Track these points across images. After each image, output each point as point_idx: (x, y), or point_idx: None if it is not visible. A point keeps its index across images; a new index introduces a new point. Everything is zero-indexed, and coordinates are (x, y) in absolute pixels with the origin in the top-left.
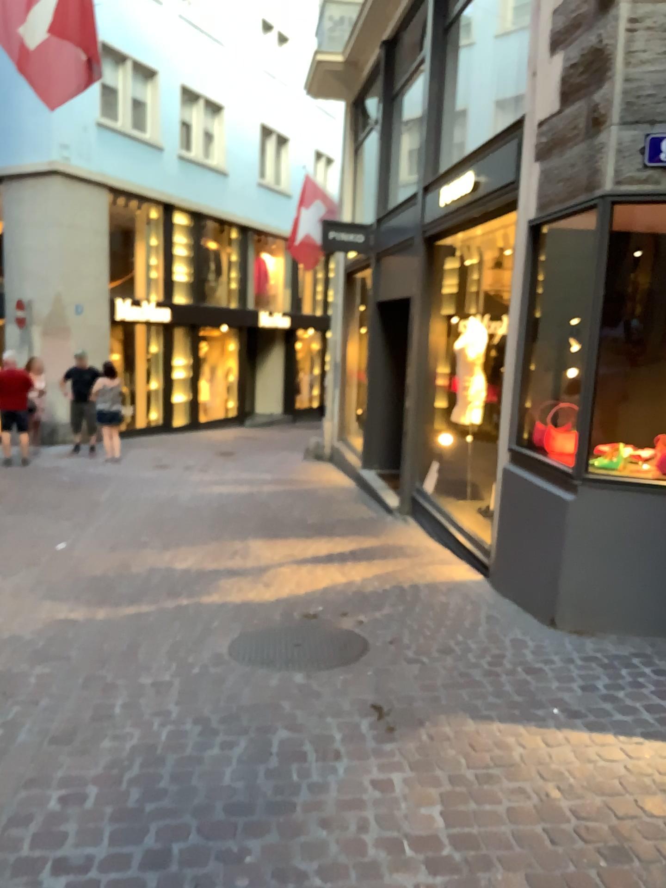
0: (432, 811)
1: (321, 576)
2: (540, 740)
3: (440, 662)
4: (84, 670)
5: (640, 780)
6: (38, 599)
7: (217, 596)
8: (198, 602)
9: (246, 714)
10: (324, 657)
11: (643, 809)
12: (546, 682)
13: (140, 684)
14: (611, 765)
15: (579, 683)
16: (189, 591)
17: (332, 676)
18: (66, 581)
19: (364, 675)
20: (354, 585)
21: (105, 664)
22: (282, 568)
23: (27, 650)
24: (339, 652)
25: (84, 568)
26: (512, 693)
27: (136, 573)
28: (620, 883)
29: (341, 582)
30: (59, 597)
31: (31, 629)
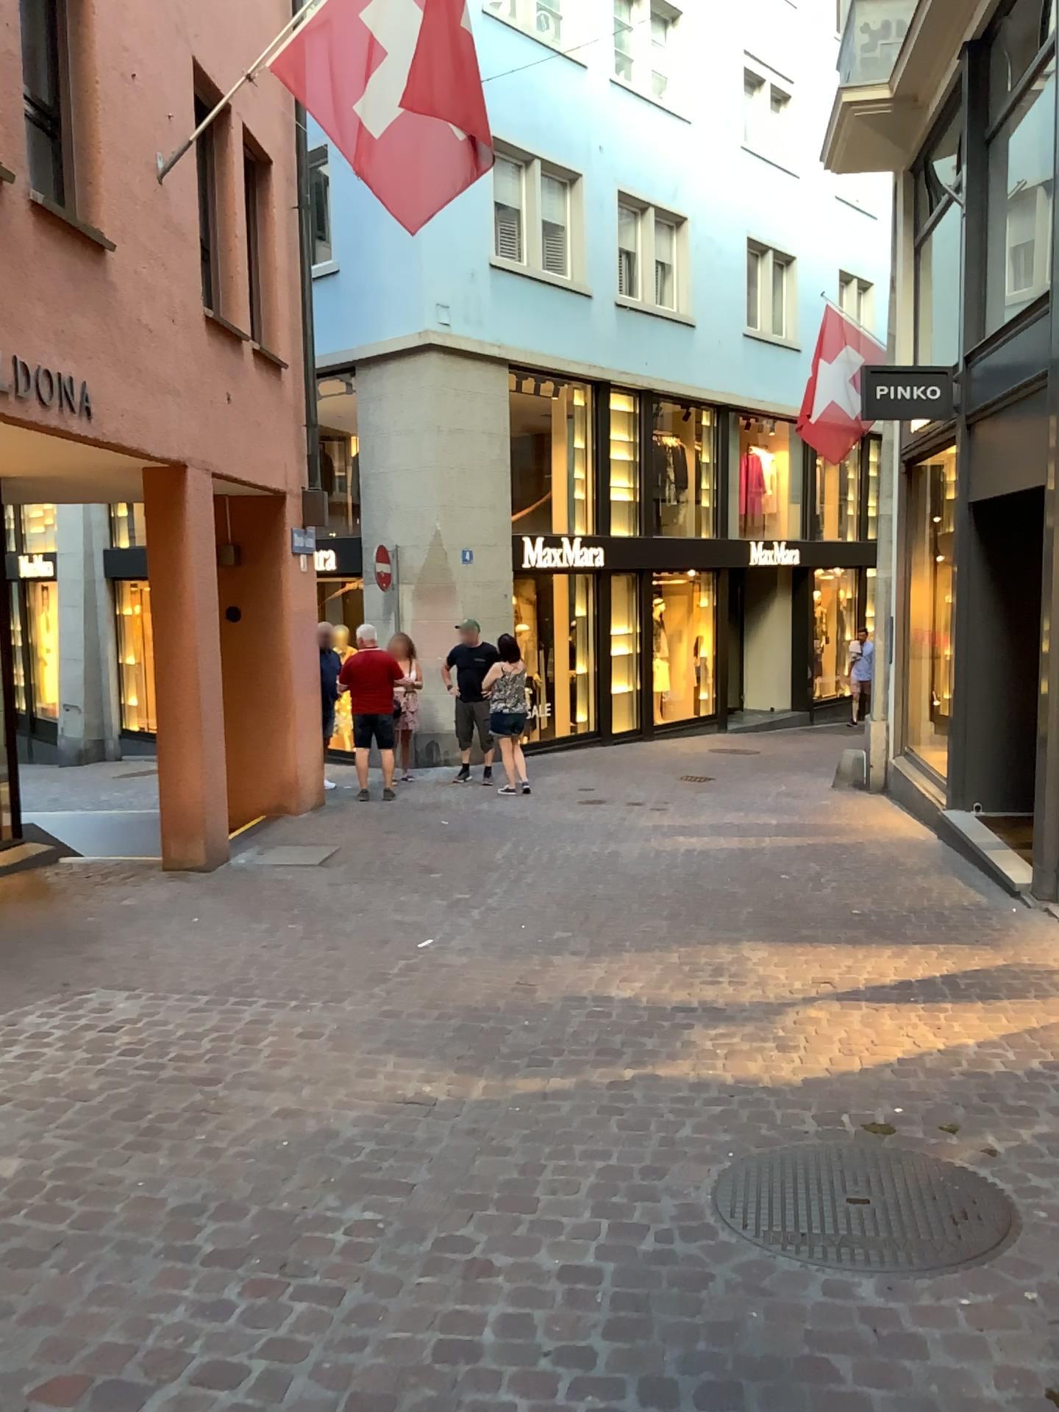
0: None
1: (892, 1032)
2: None
3: None
4: (433, 1228)
5: None
6: (373, 1055)
7: (688, 1066)
8: (652, 1078)
9: (758, 1388)
10: (921, 1240)
11: None
12: None
13: (537, 1277)
14: None
15: None
16: (637, 1053)
17: (945, 1296)
18: (421, 1019)
19: (1021, 1303)
20: (964, 1057)
21: (472, 1216)
22: (813, 1012)
23: (337, 1168)
24: (954, 1230)
25: (454, 994)
26: None
27: (541, 1008)
28: None
29: (935, 1048)
30: (405, 1053)
31: (351, 1120)
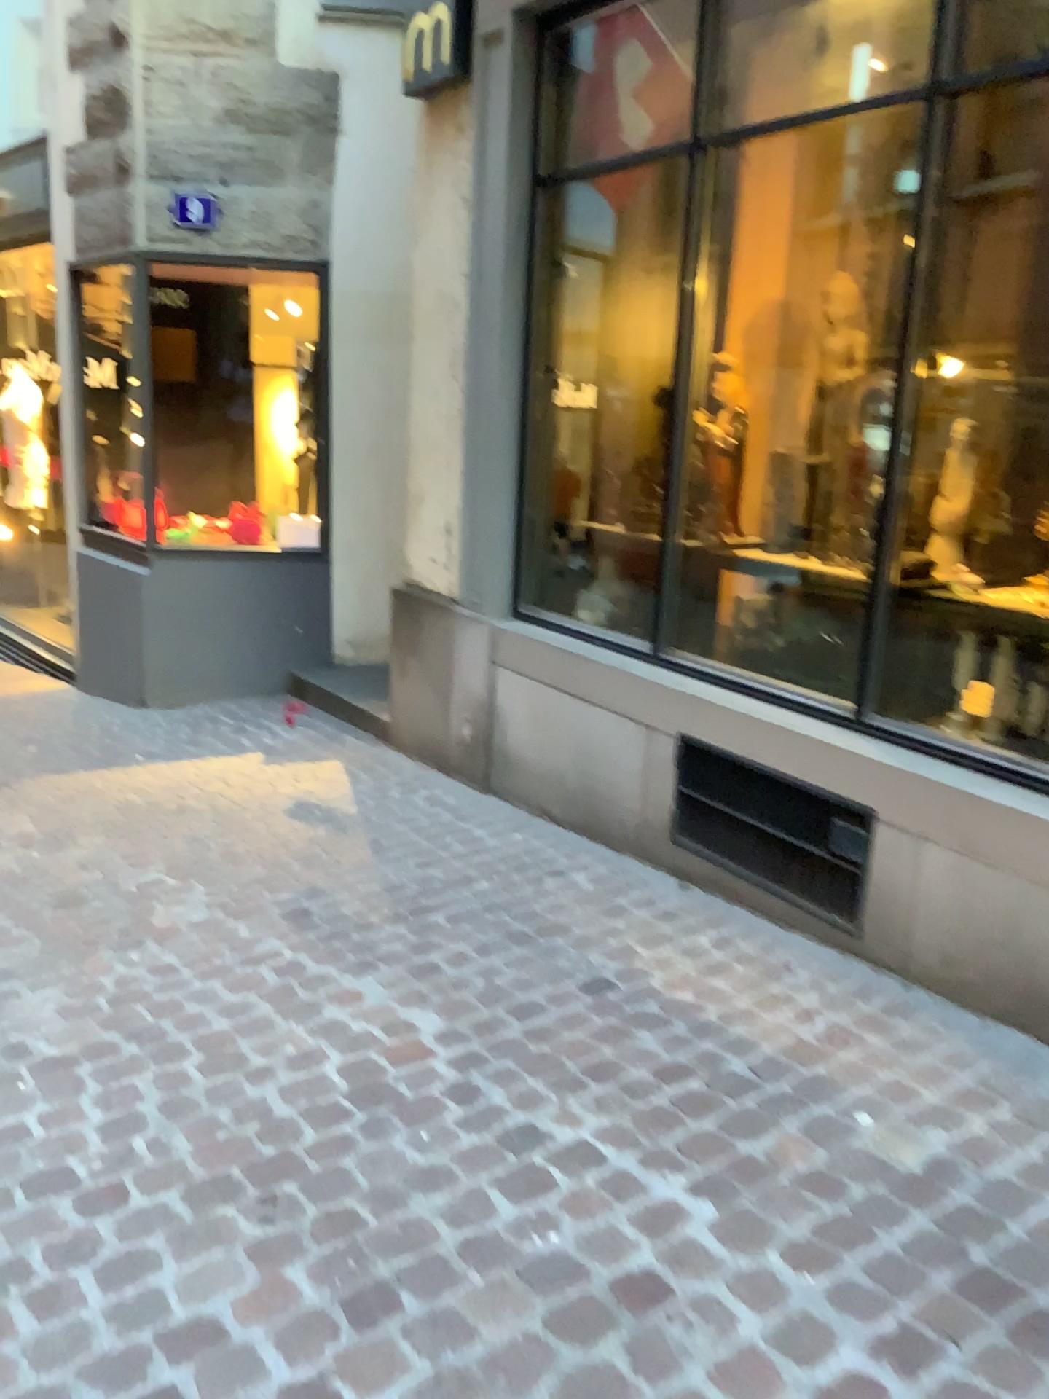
0: (25, 821)
1: None
2: (122, 772)
3: (23, 746)
4: None
5: (203, 777)
6: None
7: None
8: None
9: None
10: None
11: (202, 789)
12: (131, 740)
13: None
14: (182, 775)
15: (163, 736)
16: None
17: None
18: None
19: None
20: None
21: None
22: None
23: None
24: None
25: None
26: (98, 752)
27: None
28: (175, 821)
29: None
30: None
31: None
